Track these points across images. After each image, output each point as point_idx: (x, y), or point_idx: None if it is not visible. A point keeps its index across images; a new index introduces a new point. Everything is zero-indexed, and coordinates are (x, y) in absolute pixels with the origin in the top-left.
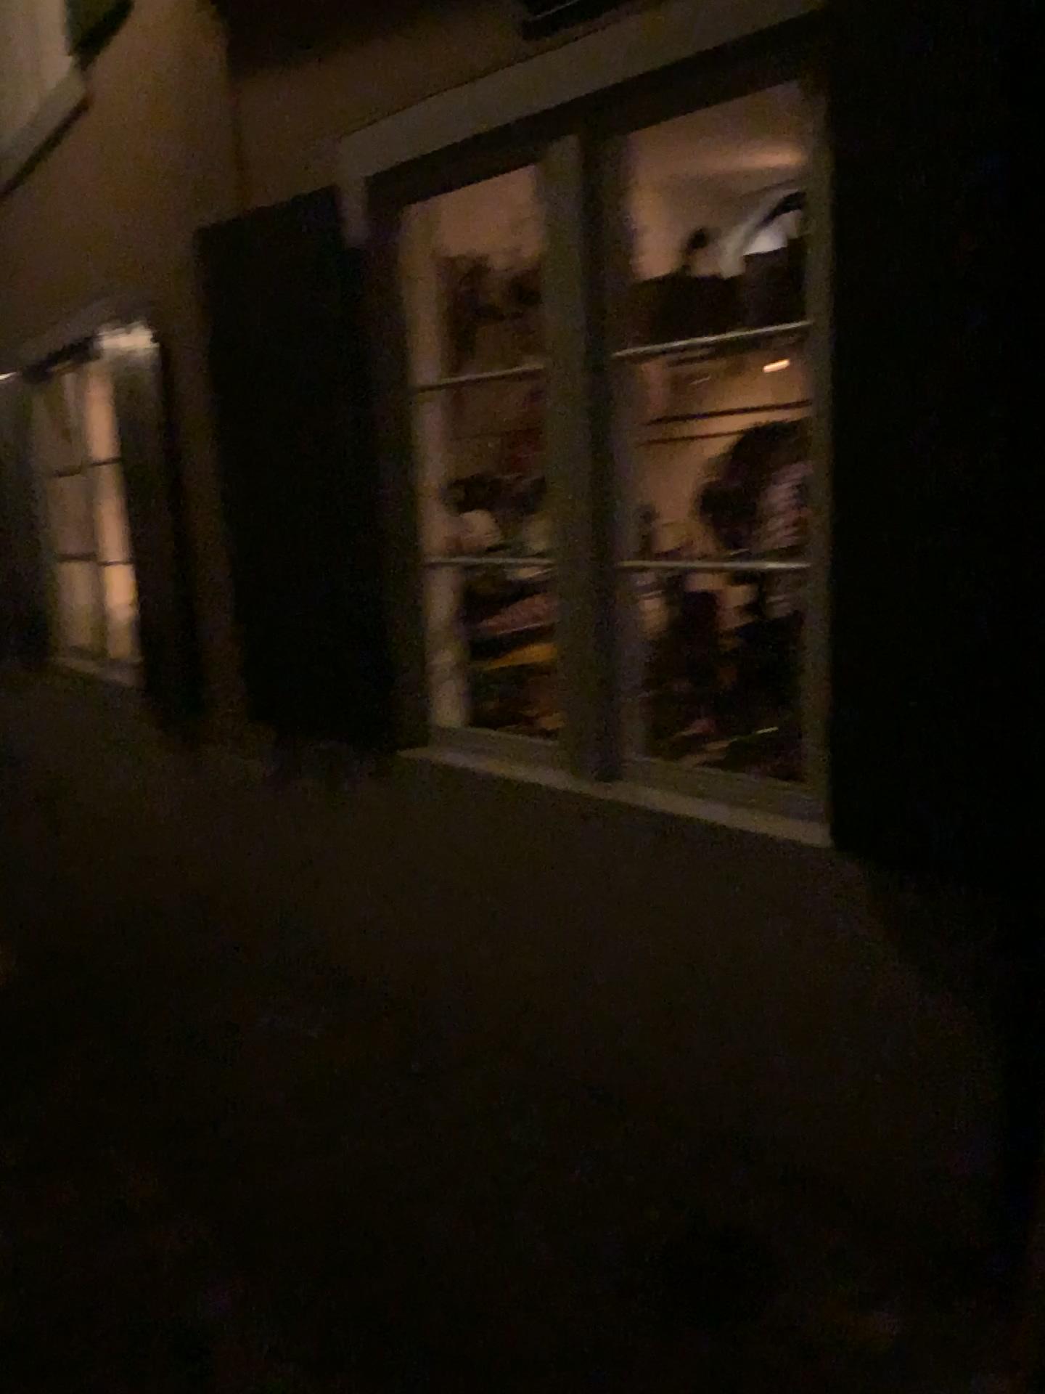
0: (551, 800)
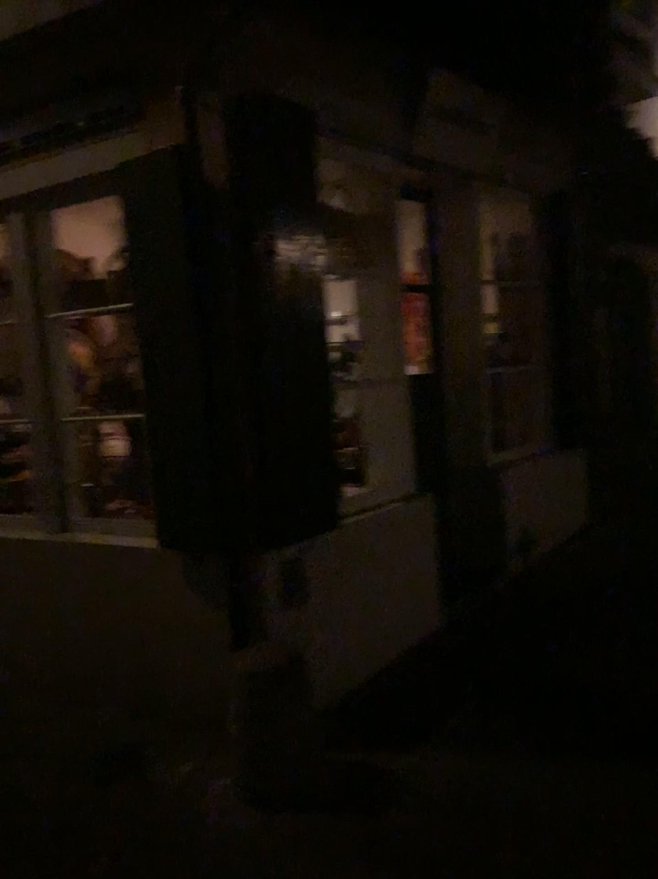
0: (40, 541)
